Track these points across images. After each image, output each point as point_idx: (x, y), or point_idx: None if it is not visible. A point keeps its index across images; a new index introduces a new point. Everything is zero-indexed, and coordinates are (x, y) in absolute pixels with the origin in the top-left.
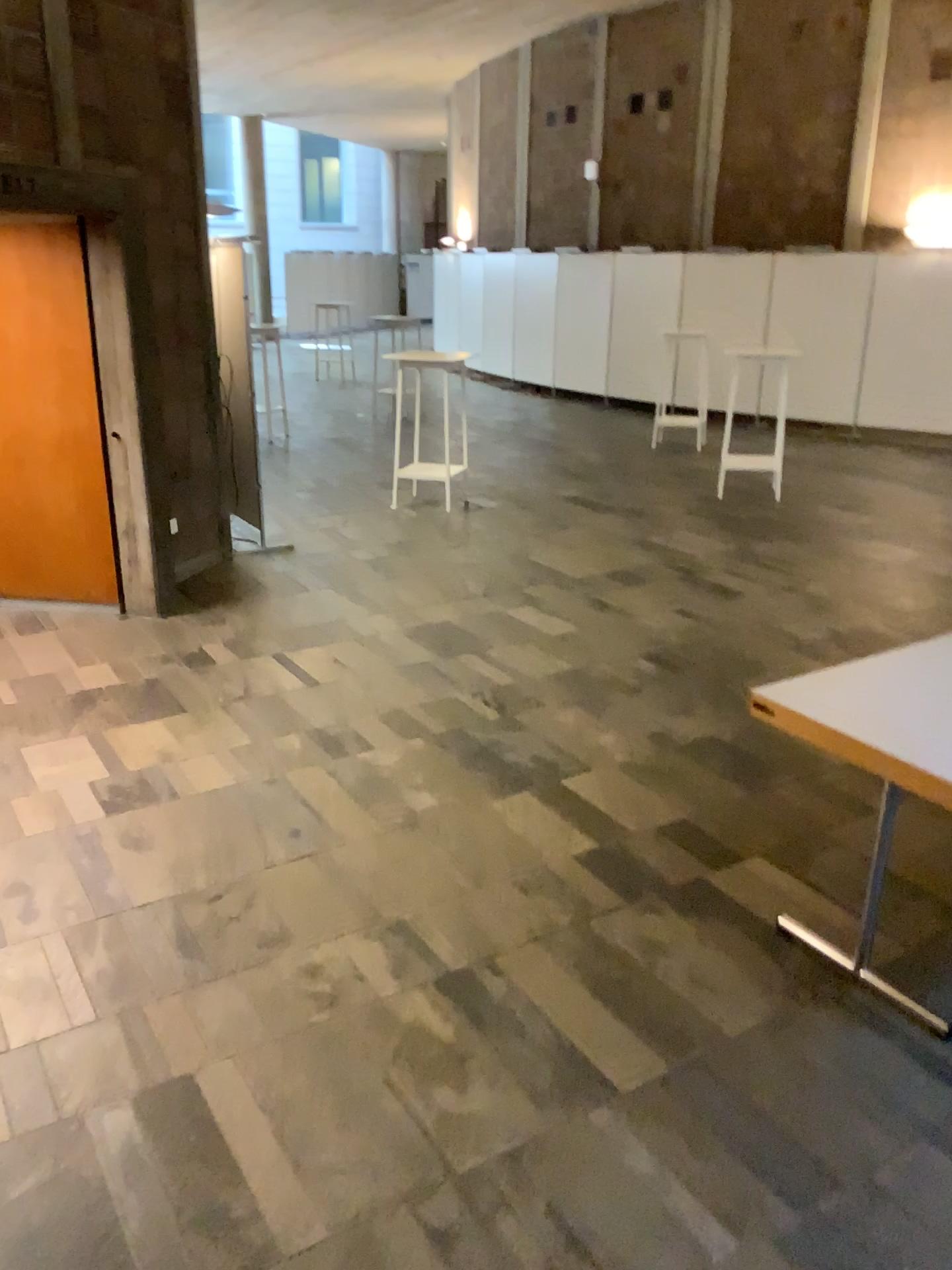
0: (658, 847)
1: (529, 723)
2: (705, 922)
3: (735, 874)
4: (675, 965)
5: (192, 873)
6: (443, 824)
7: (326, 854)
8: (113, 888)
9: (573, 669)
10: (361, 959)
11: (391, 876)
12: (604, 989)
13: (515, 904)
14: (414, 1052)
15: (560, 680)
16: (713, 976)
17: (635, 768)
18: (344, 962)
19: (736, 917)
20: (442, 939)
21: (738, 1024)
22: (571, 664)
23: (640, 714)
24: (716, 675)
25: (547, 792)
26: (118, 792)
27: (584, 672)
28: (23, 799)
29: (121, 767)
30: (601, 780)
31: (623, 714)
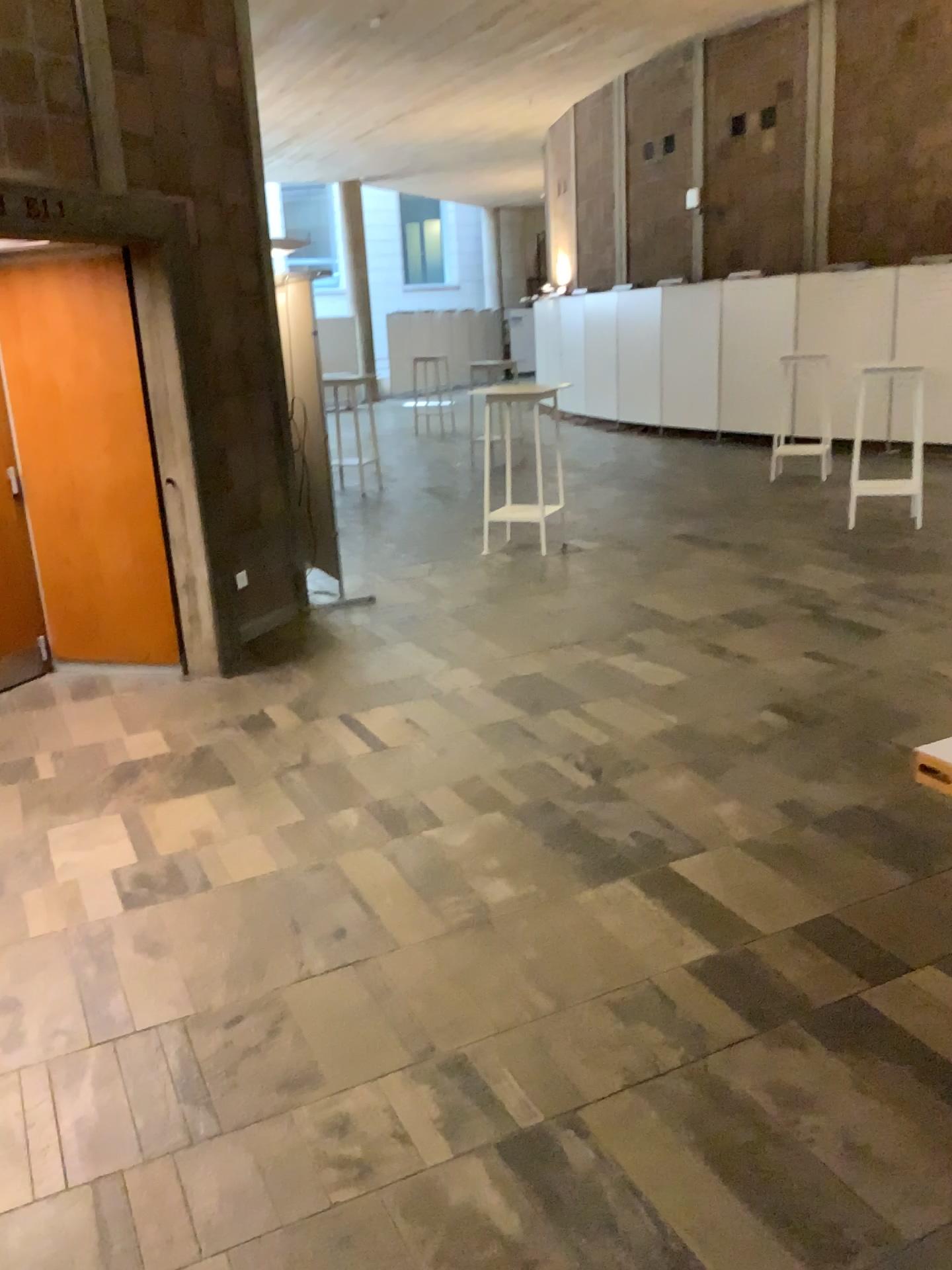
0: (794, 952)
1: (630, 790)
2: (864, 1060)
3: (900, 990)
4: (825, 1126)
5: (209, 987)
6: (521, 921)
7: (373, 961)
8: (112, 1007)
9: (683, 724)
10: (403, 1110)
11: (452, 992)
12: (727, 1162)
13: (607, 1032)
14: (462, 1257)
15: (668, 738)
16: (880, 1145)
17: (762, 846)
18: (381, 1115)
19: (906, 1053)
20: (511, 1082)
21: (921, 1223)
22: (681, 719)
23: (766, 777)
24: (859, 727)
25: (651, 878)
26: (141, 882)
27: (696, 728)
28: (32, 892)
29: (150, 851)
30: (719, 862)
31: (744, 778)
